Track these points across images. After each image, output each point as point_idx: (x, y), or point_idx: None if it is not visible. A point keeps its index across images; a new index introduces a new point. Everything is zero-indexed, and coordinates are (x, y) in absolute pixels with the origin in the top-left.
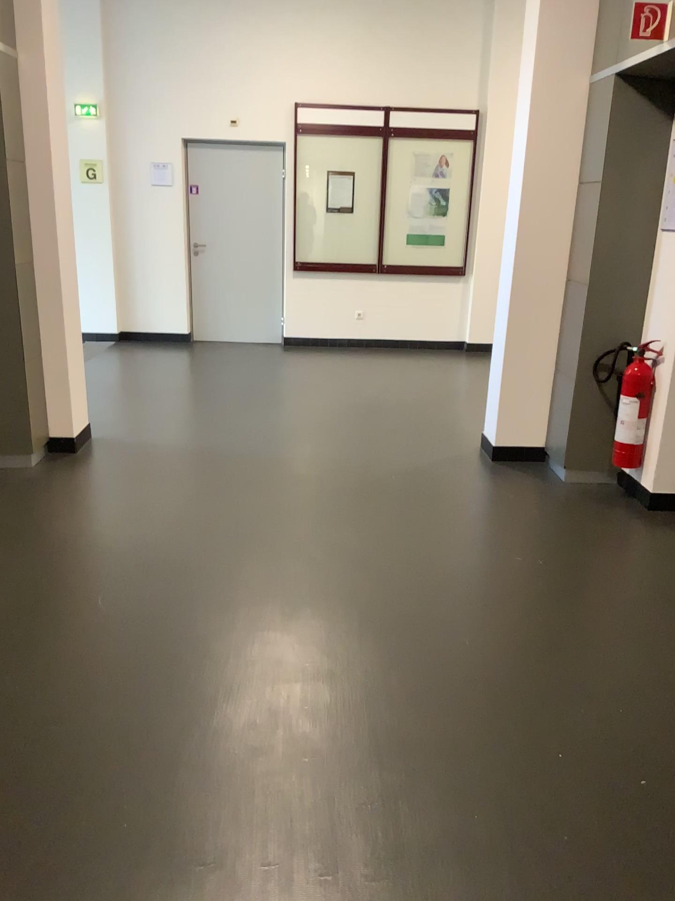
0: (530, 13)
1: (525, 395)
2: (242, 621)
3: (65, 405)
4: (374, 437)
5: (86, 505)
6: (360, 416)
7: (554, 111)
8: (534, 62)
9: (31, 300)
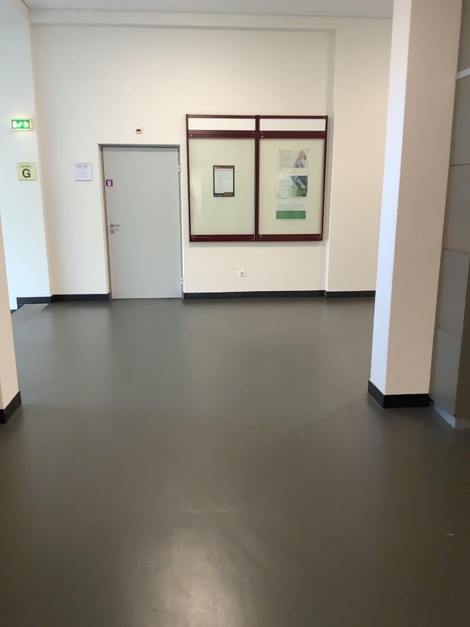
0: (401, 22)
1: (410, 350)
2: None
3: None
4: (274, 389)
5: (9, 491)
6: (258, 367)
7: (426, 105)
8: (407, 63)
9: None
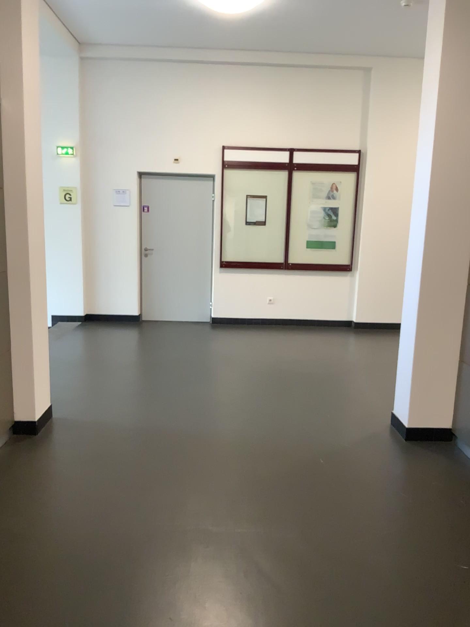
0: (431, 67)
1: (432, 383)
2: None
3: (29, 393)
4: (296, 415)
5: (38, 499)
6: (281, 393)
7: (454, 145)
8: (436, 106)
9: (2, 304)
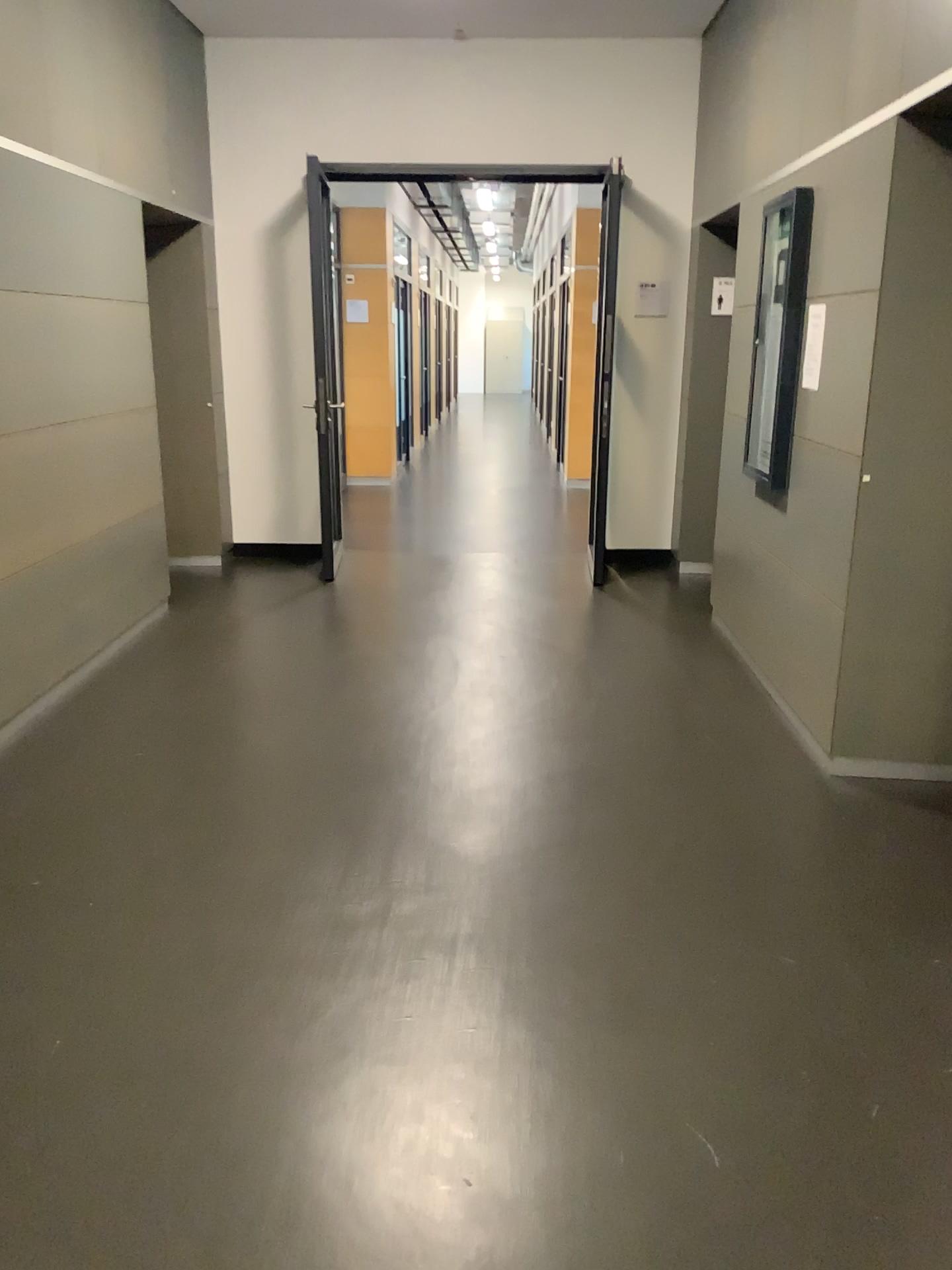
0: None
1: None
2: (427, 1083)
3: None
4: None
5: None
6: None
7: None
8: None
9: None
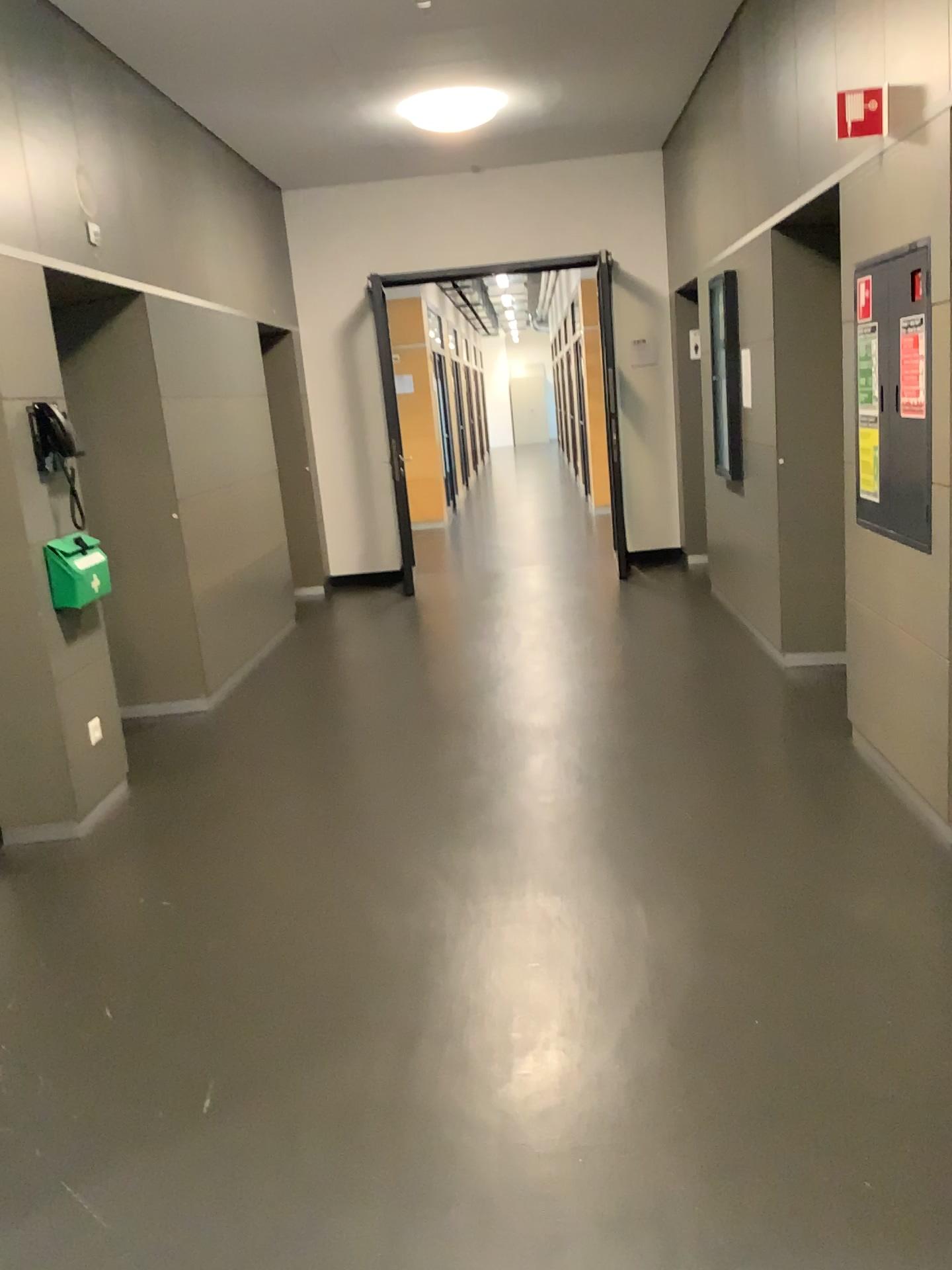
0: None
1: None
2: (531, 805)
3: None
4: None
5: (859, 941)
6: None
7: None
8: None
9: None
